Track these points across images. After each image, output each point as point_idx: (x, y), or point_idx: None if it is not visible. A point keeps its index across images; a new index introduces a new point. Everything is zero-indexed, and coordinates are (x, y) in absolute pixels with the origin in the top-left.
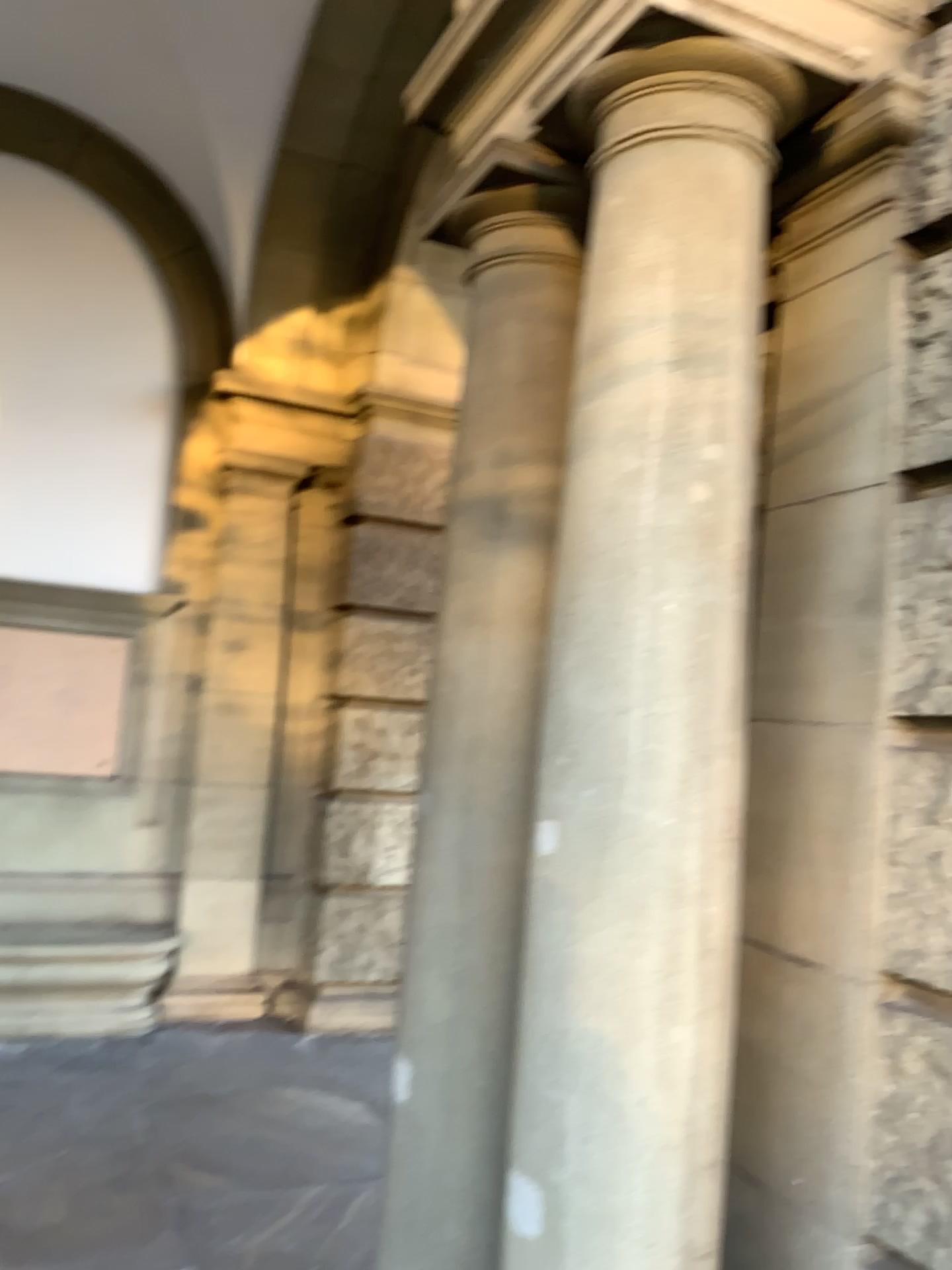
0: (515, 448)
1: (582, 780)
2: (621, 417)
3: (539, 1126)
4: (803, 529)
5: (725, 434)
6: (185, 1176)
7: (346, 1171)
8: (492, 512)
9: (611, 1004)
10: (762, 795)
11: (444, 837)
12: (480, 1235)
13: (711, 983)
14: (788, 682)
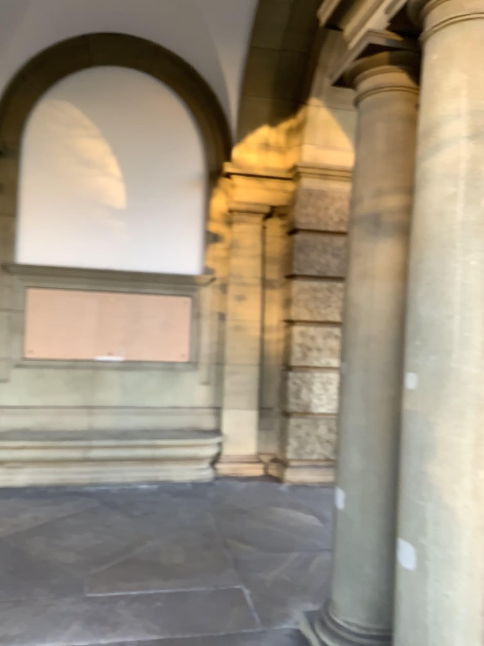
0: (383, 189)
1: (428, 350)
2: (442, 168)
3: (413, 515)
4: None
5: None
6: (236, 542)
7: (310, 543)
8: (373, 222)
9: (448, 458)
10: None
11: (356, 382)
12: (383, 569)
13: None
14: None
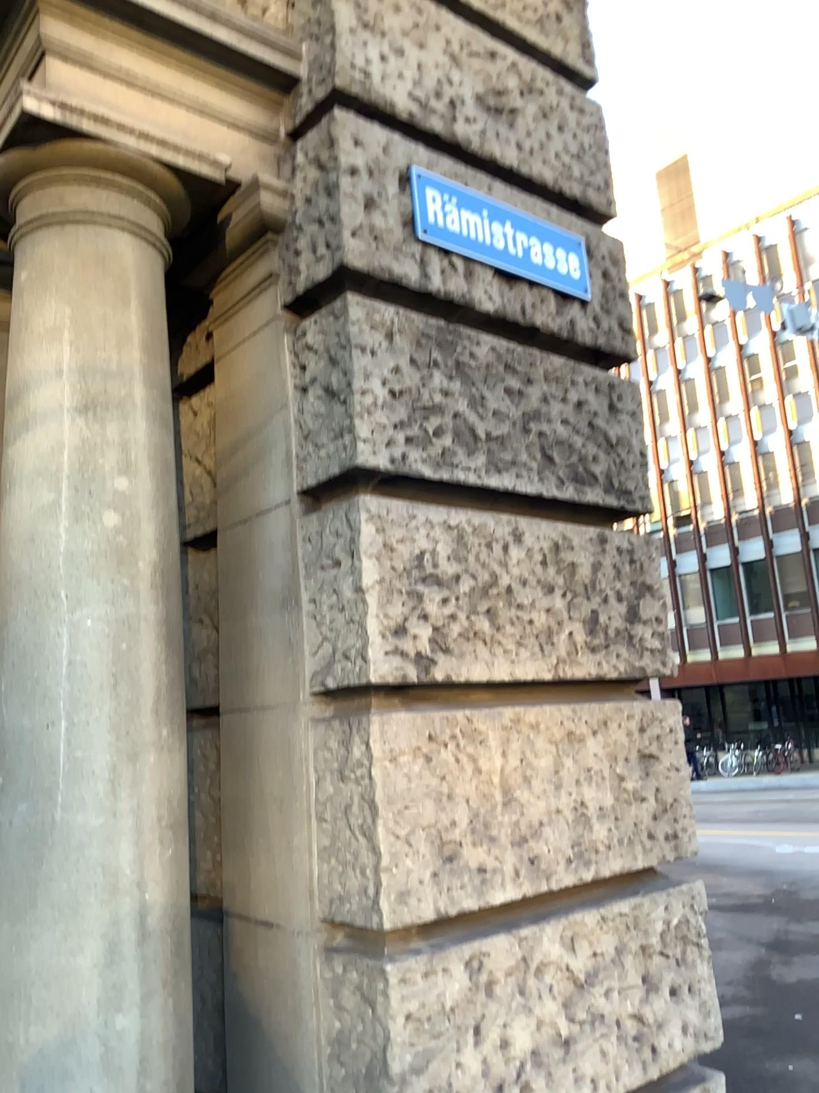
0: None
1: (17, 799)
2: (34, 462)
3: None
4: (241, 547)
5: (129, 471)
6: None
7: None
8: None
9: (50, 1014)
10: (232, 783)
11: None
12: None
13: (150, 970)
14: (241, 680)
